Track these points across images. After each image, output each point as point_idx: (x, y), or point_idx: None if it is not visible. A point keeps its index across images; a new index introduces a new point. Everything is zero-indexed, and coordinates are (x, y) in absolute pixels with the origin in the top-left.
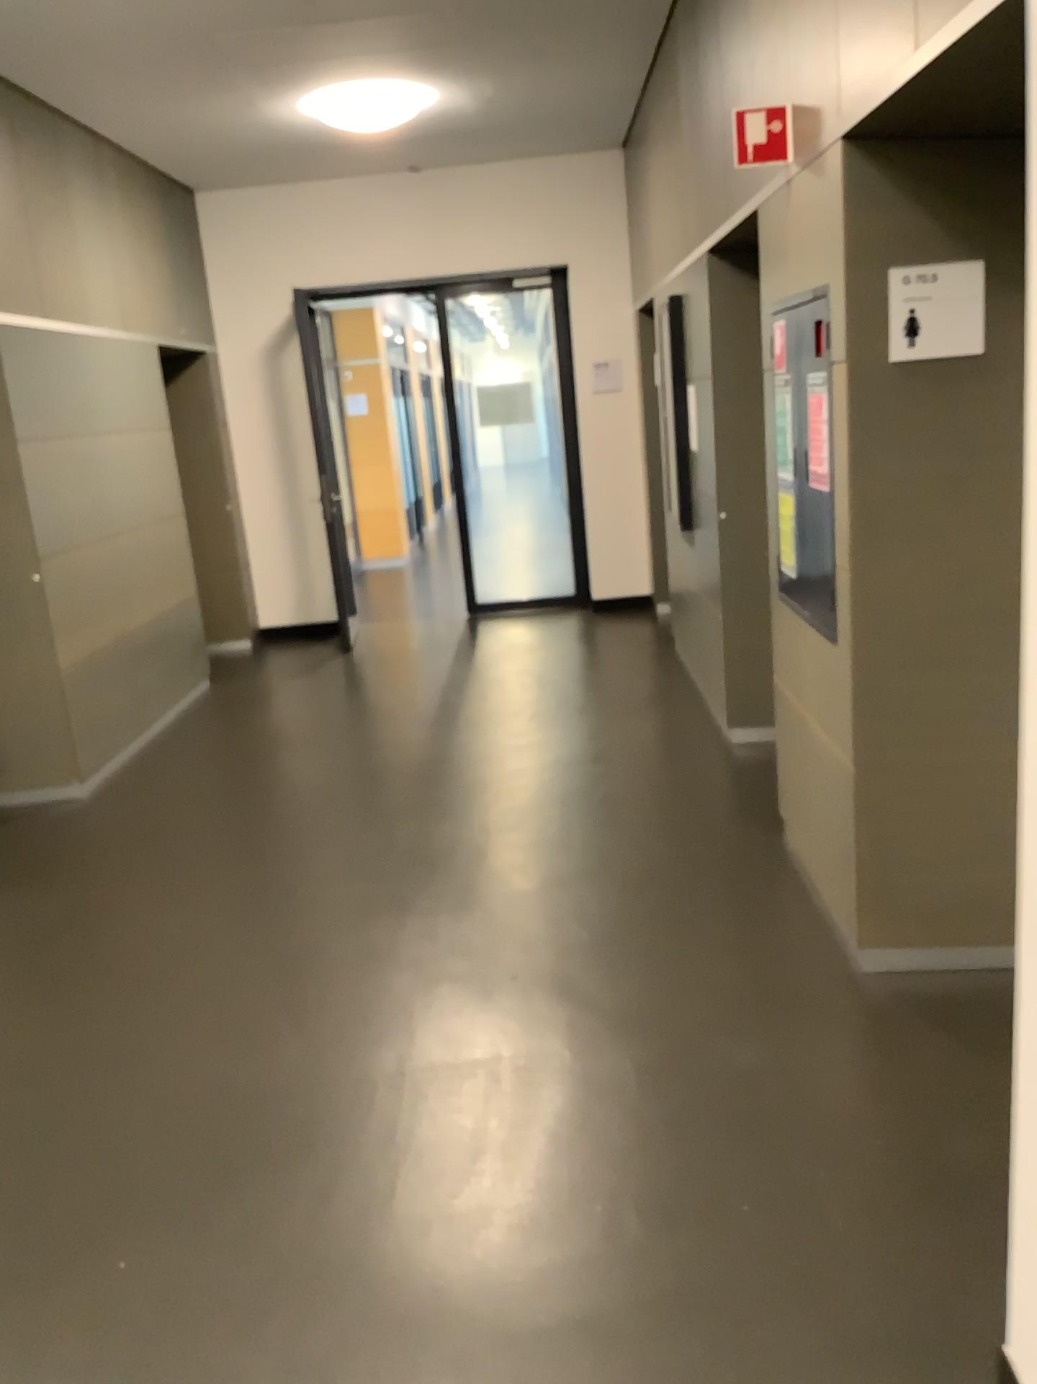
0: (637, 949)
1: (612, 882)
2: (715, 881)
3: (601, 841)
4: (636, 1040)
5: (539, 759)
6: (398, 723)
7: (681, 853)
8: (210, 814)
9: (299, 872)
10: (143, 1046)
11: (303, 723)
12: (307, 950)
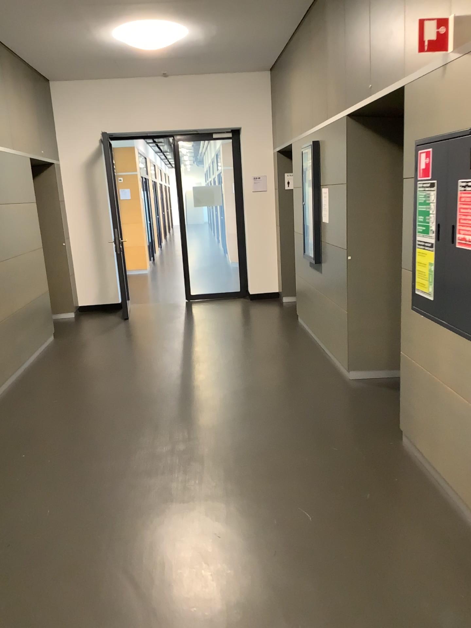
0: (346, 528)
1: (315, 474)
2: (375, 474)
3: (298, 444)
4: (372, 608)
5: (247, 387)
6: (163, 363)
7: (347, 453)
8: (63, 423)
9: (122, 466)
10: (34, 617)
11: (110, 363)
12: (137, 529)
